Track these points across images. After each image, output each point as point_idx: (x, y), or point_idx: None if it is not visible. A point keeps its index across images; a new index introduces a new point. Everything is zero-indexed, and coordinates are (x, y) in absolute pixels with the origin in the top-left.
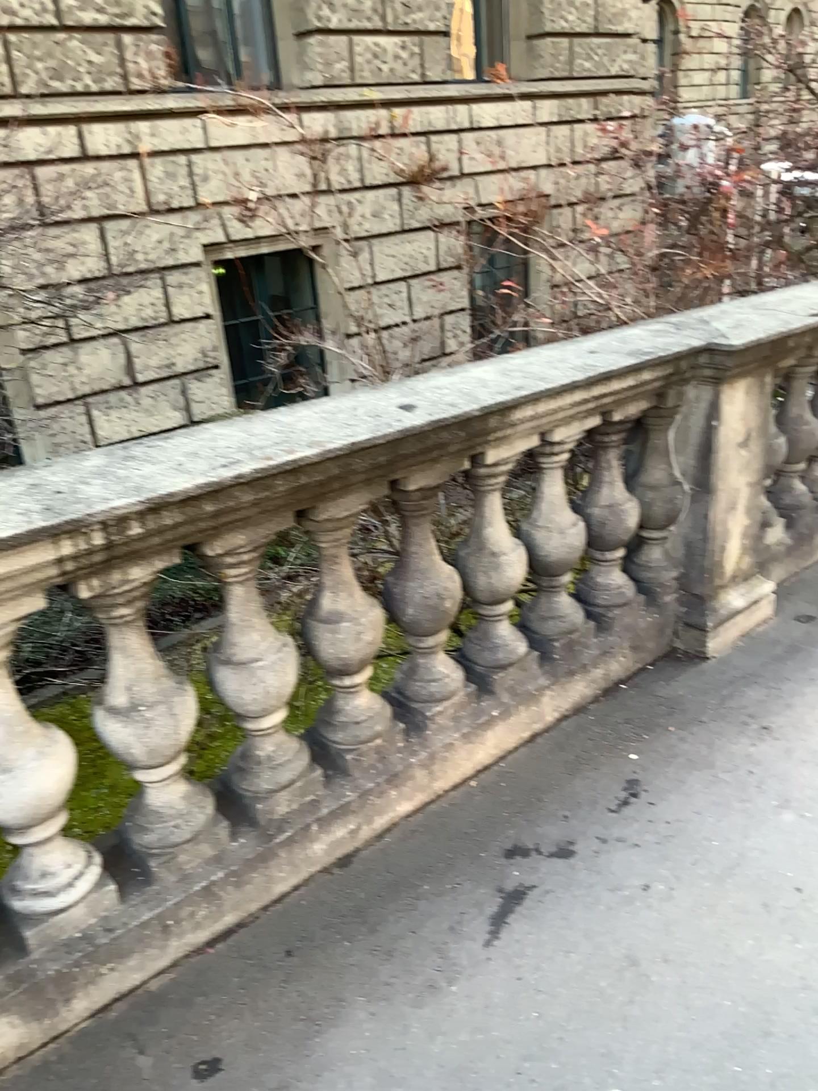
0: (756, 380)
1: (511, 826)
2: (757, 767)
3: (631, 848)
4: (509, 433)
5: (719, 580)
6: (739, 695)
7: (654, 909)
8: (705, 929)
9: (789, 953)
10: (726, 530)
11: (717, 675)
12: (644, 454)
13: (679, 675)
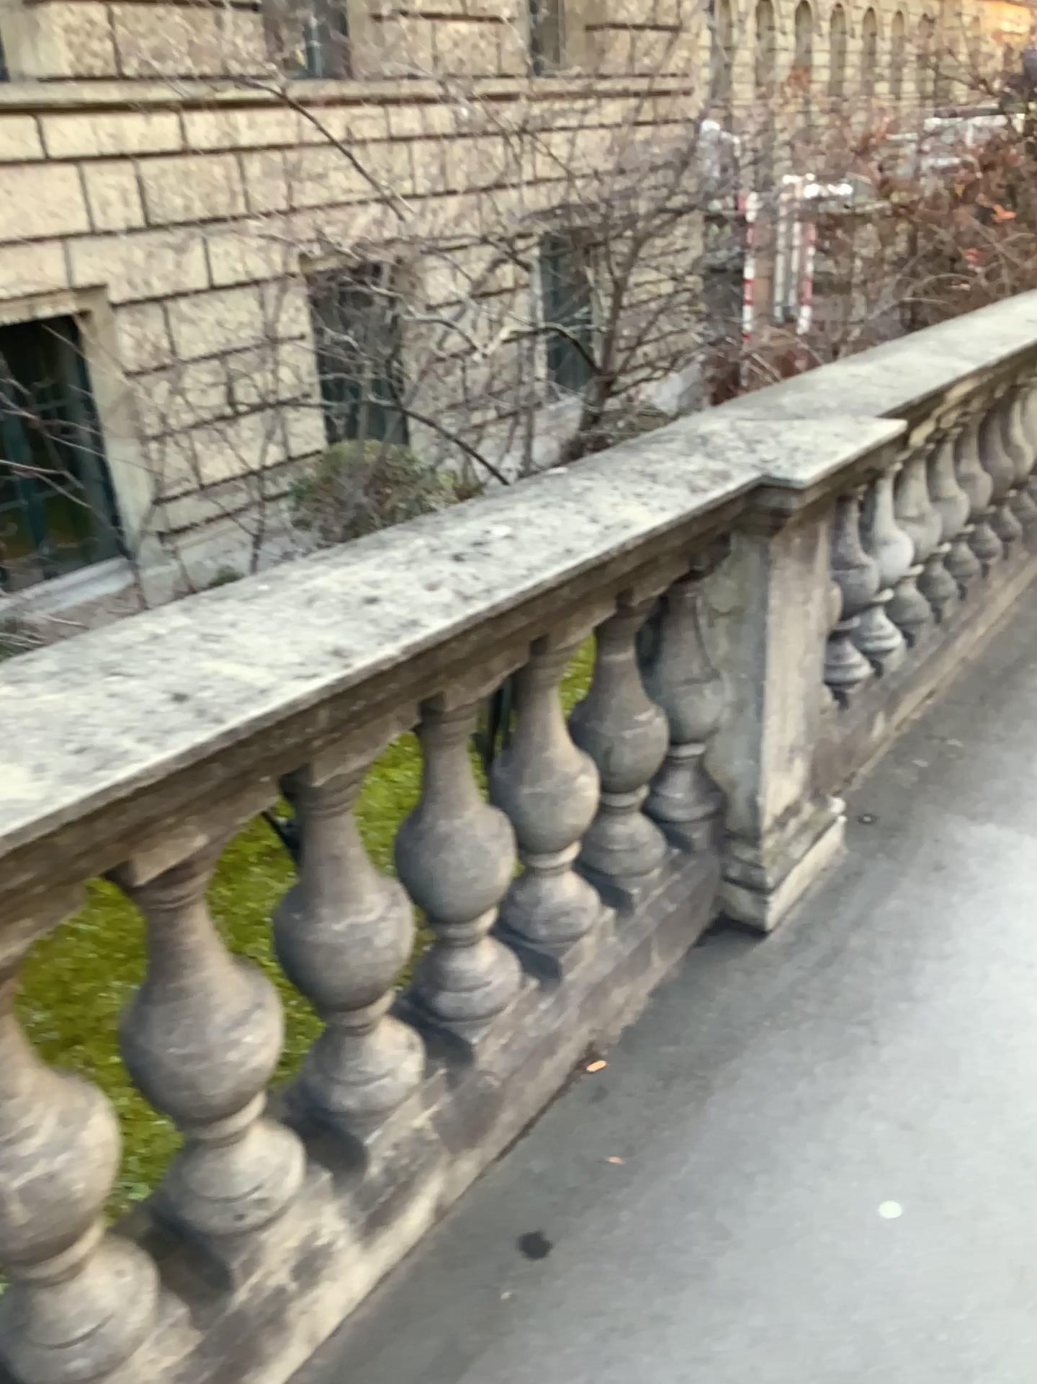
0: None
1: None
2: None
3: None
4: None
5: None
6: None
7: None
8: None
9: None
10: None
11: None
12: None
13: None
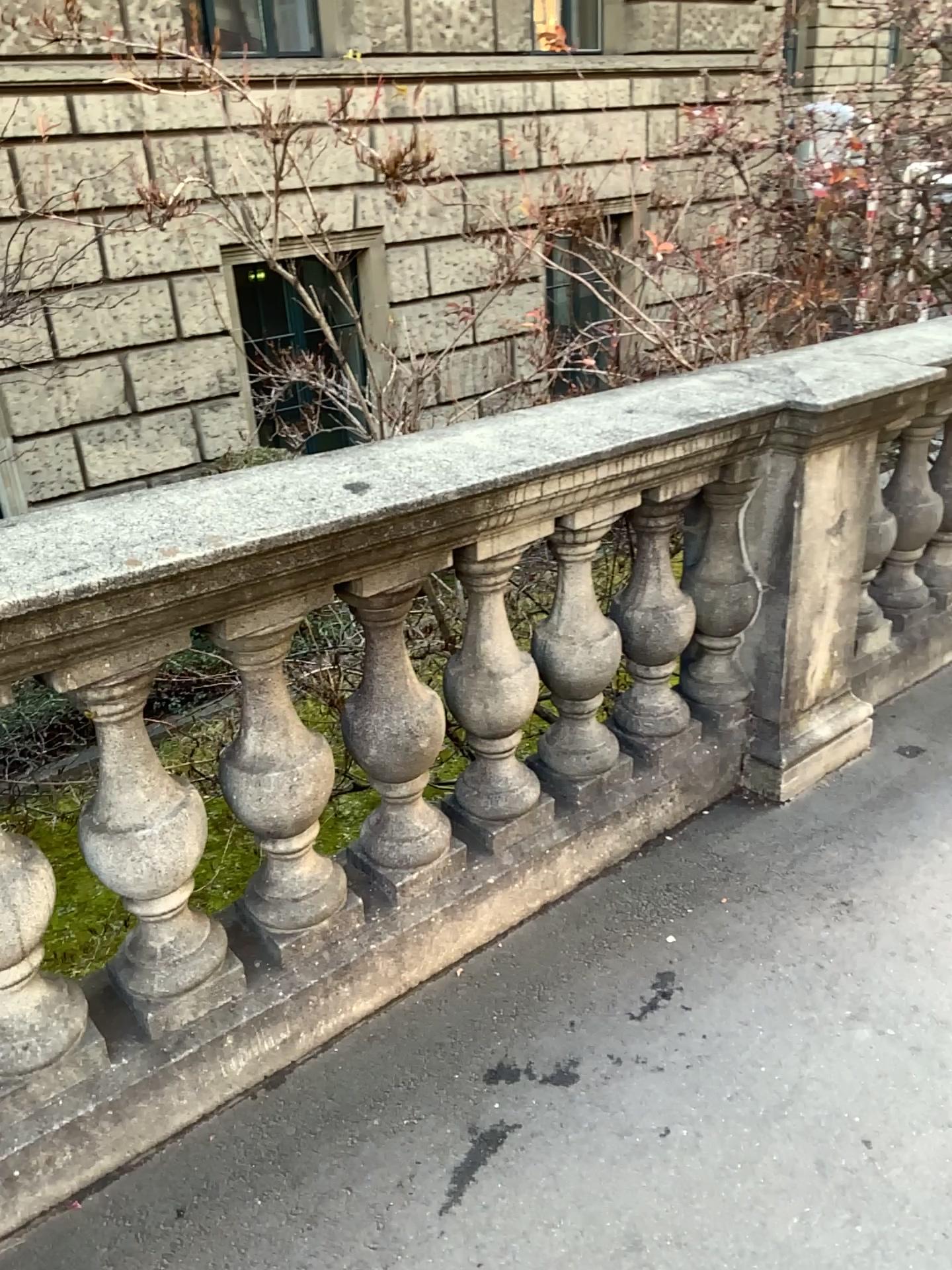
0: (853, 449)
1: (498, 1038)
2: (829, 962)
3: (652, 1077)
4: (506, 520)
5: (799, 703)
6: (815, 857)
7: (672, 1169)
8: (736, 1204)
9: (846, 1243)
10: (810, 640)
11: (789, 828)
12: (703, 542)
13: (740, 826)
